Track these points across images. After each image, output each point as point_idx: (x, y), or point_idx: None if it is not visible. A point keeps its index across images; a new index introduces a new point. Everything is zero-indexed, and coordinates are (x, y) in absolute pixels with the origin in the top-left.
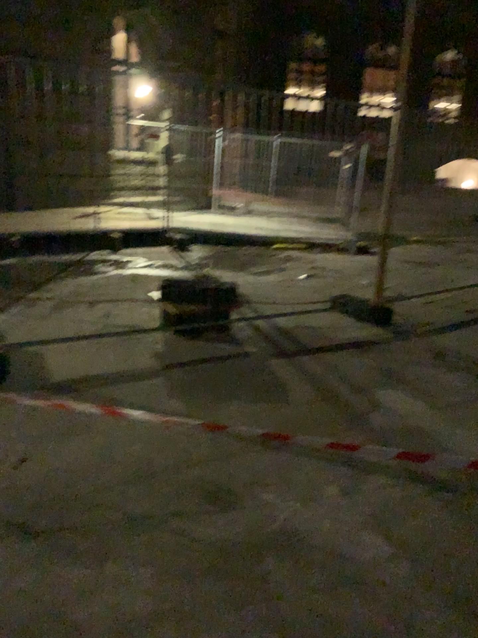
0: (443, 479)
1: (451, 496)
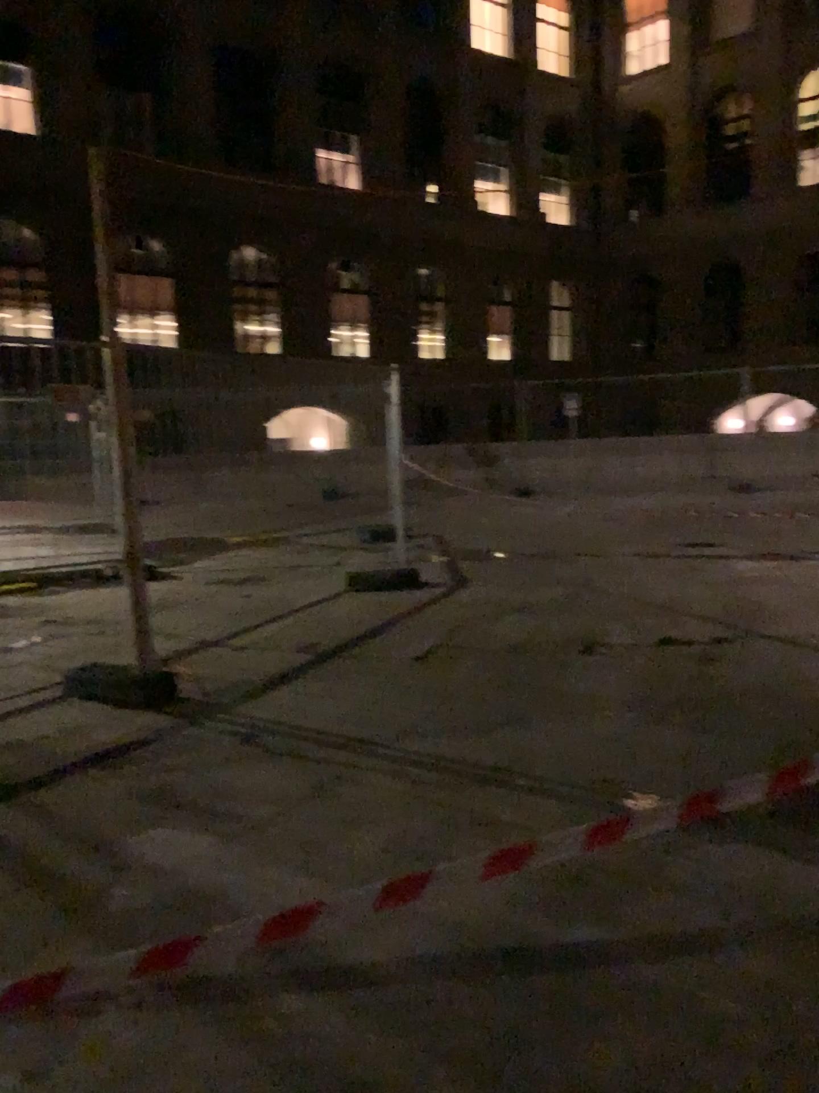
0: (205, 979)
1: (214, 1009)
